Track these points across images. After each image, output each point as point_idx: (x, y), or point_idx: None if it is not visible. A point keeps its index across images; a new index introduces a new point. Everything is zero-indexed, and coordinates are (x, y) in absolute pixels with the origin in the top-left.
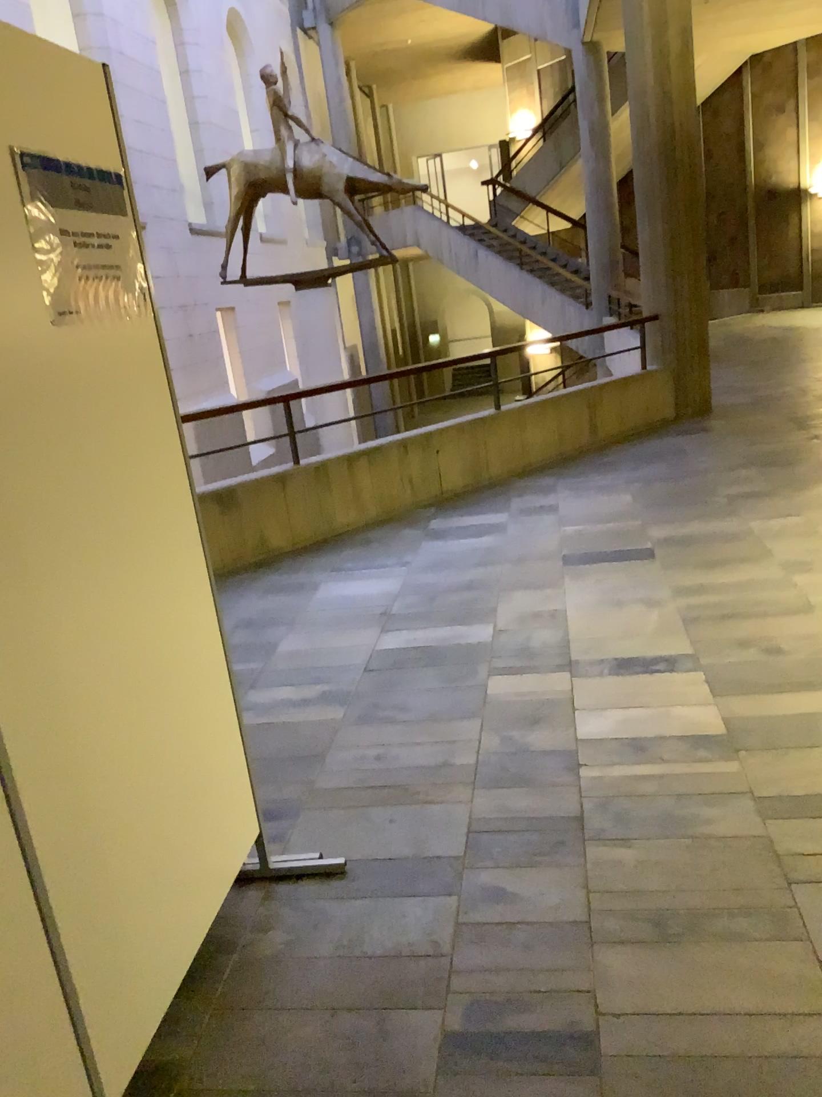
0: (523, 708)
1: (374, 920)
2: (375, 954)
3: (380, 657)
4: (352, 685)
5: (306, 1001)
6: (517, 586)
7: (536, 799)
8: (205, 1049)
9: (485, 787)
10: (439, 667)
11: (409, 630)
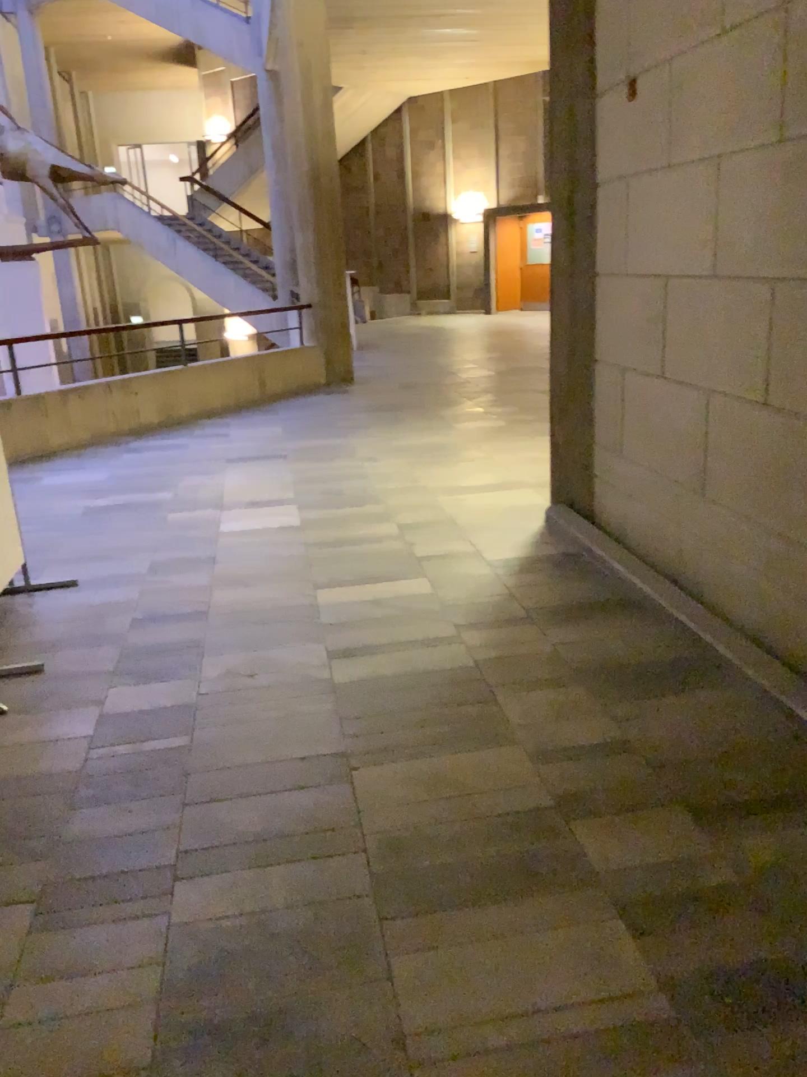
0: (187, 522)
1: (95, 593)
2: (95, 602)
3: (93, 508)
4: (74, 521)
5: (59, 617)
6: (191, 472)
7: (189, 551)
8: (6, 632)
9: (160, 550)
10: (133, 510)
11: (113, 495)
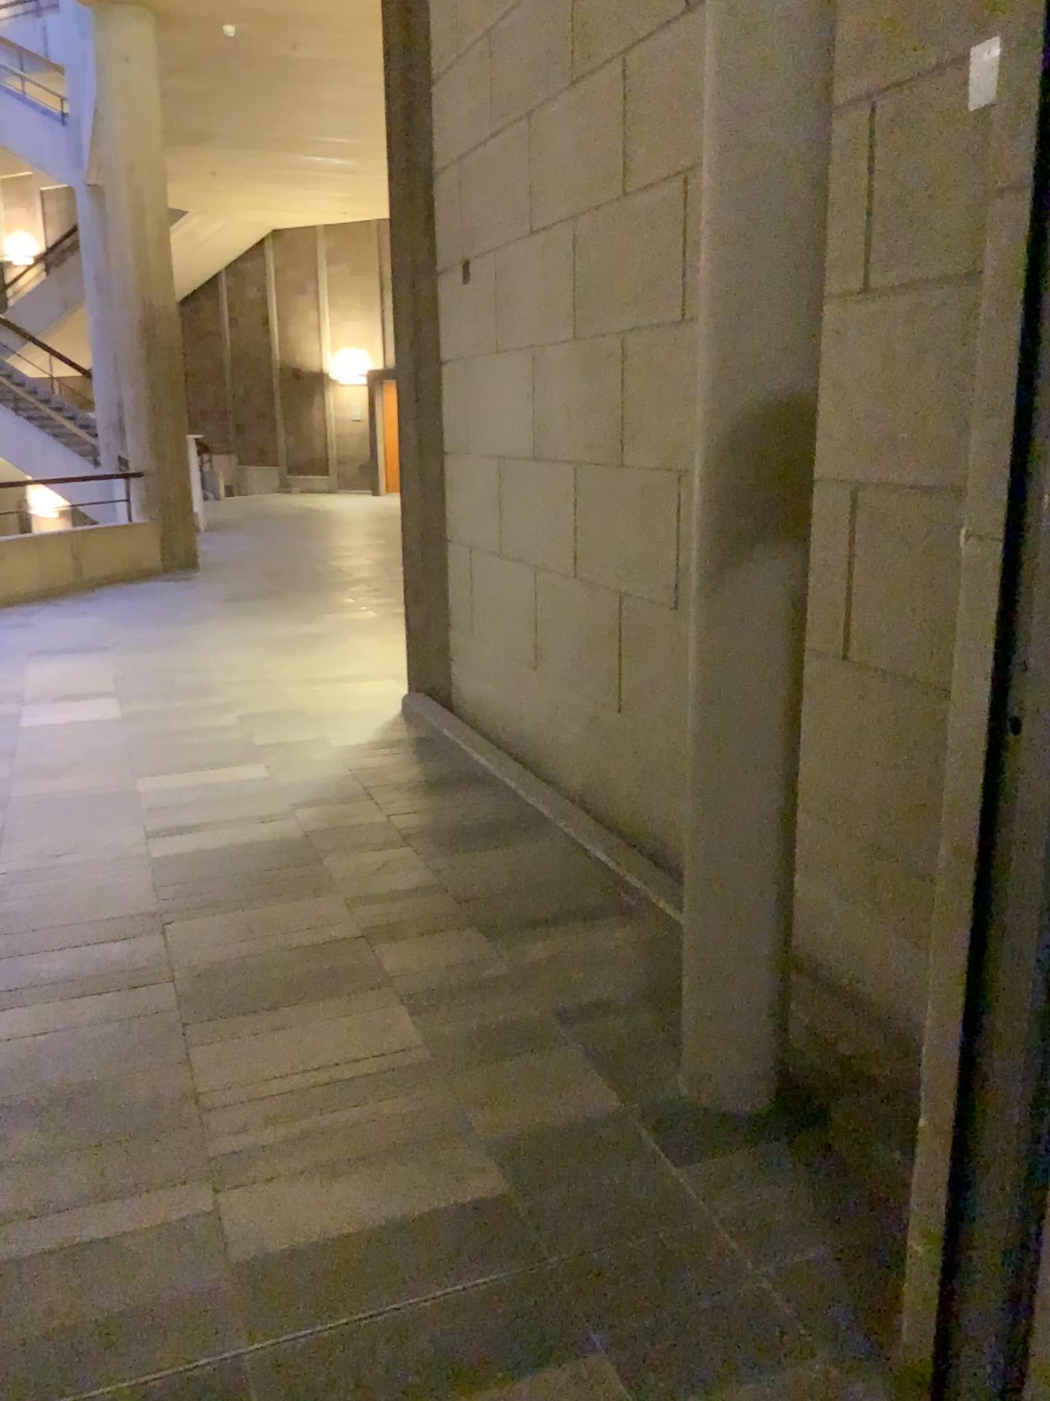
0: None
1: None
2: None
3: None
4: None
5: None
6: None
7: None
8: None
9: None
10: None
11: None
